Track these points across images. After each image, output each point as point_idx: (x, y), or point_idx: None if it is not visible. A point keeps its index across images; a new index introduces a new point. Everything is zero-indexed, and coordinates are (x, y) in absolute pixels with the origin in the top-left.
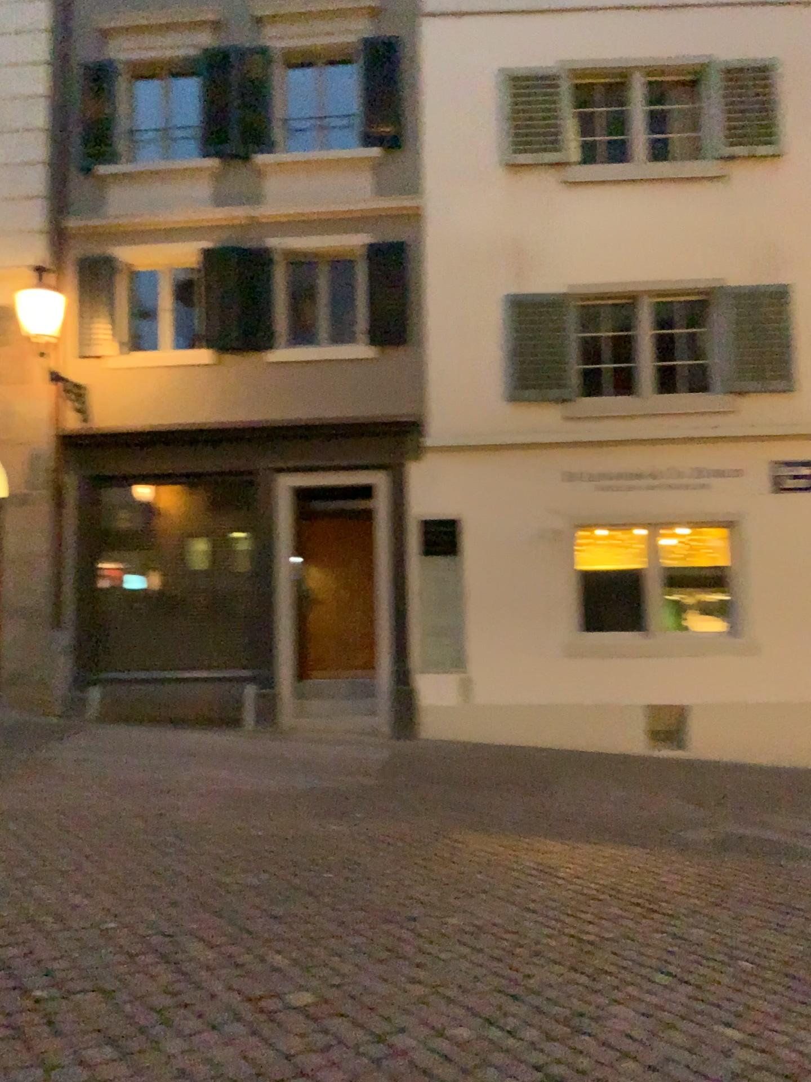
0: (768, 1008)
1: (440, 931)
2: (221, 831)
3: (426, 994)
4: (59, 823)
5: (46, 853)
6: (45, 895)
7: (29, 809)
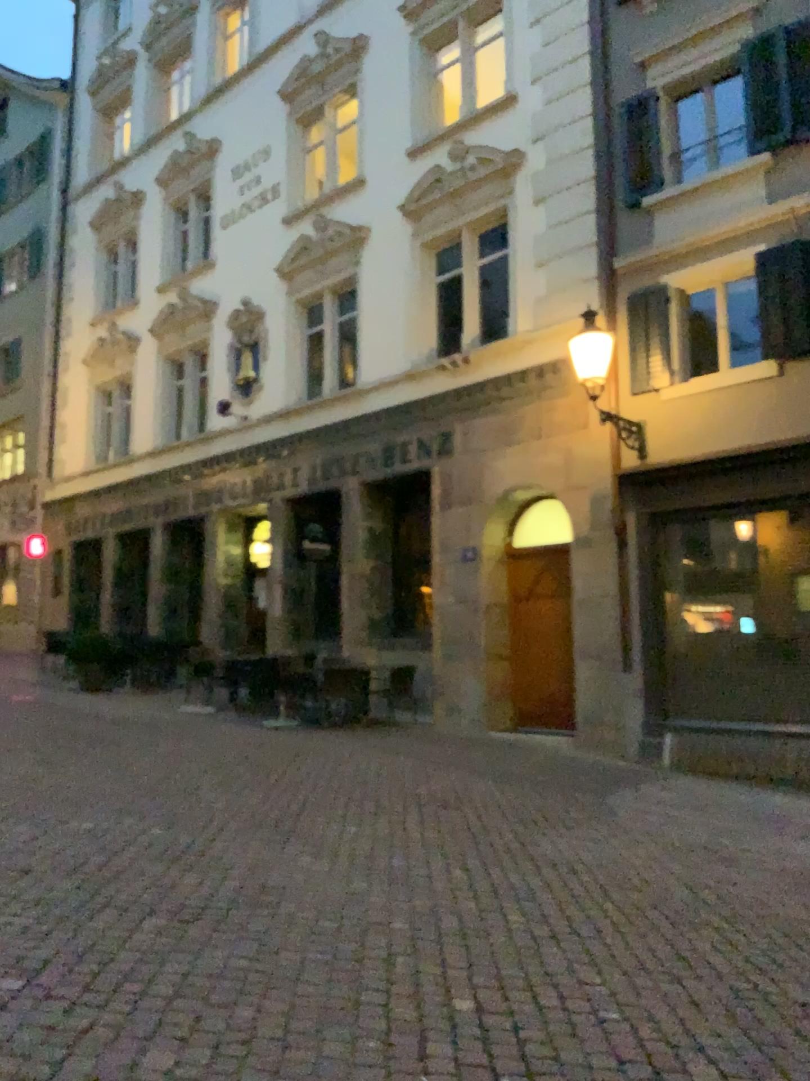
0: None
1: None
2: (781, 927)
3: None
4: (597, 884)
5: (571, 916)
6: (552, 967)
7: (571, 863)
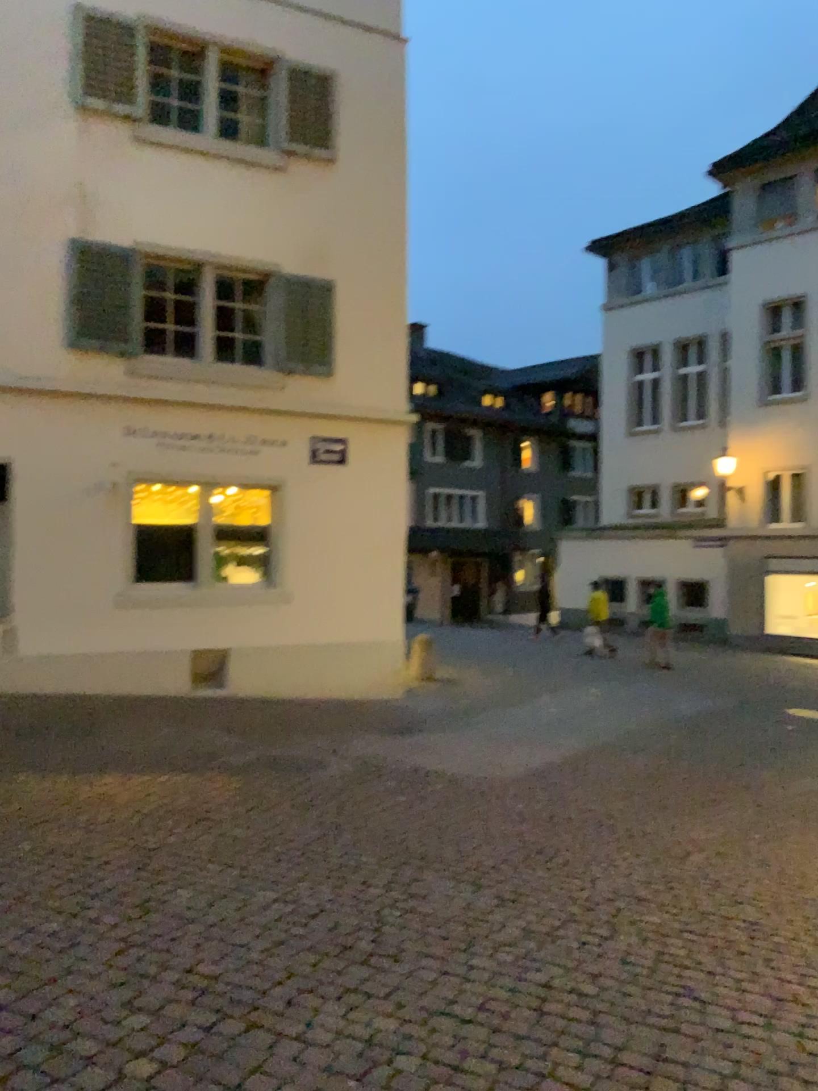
0: (293, 873)
1: (13, 855)
2: None
3: (11, 903)
4: None
5: None
6: None
7: None
